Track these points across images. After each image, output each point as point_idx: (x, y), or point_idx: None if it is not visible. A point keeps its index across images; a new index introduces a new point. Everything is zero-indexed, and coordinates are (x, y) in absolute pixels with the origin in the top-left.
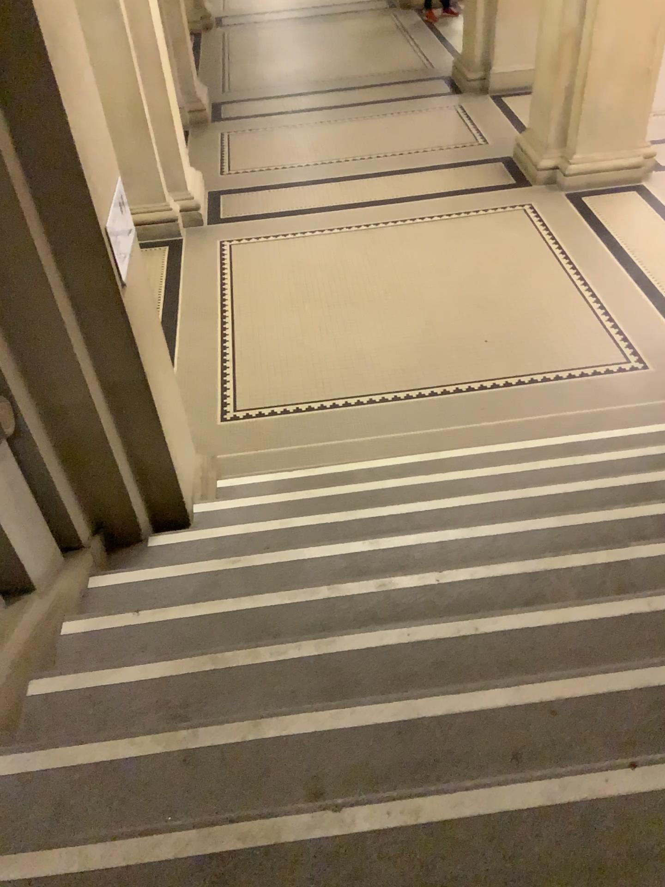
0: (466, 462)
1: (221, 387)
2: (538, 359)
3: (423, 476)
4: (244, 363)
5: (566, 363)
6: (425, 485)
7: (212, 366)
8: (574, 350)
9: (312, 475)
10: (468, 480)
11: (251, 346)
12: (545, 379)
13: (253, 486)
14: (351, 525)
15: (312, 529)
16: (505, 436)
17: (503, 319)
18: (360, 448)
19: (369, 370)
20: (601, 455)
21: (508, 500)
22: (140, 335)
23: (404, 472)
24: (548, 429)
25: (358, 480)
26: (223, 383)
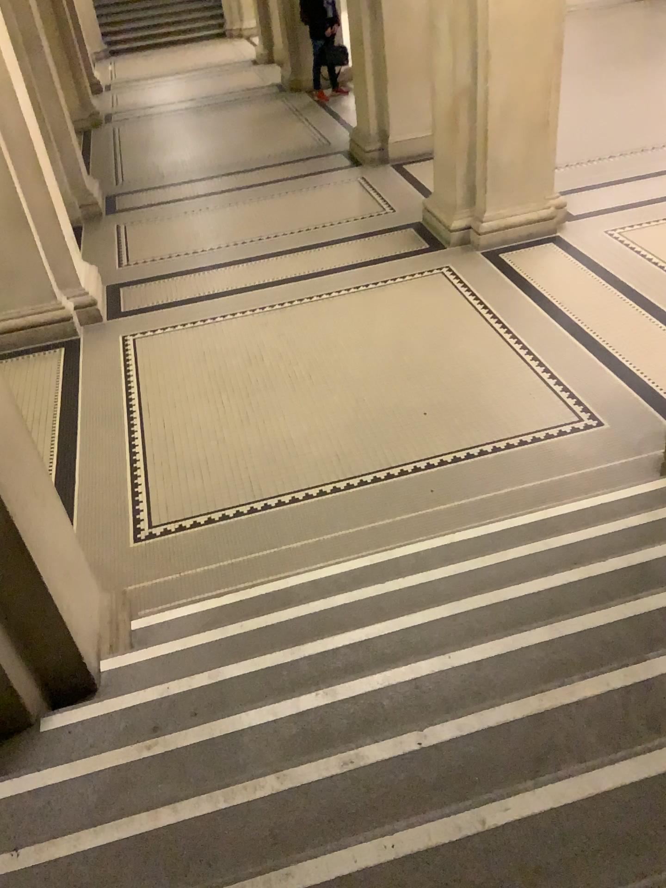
0: (421, 557)
1: (132, 501)
2: (481, 427)
3: (375, 582)
4: (157, 470)
5: (511, 429)
6: (379, 595)
7: (120, 477)
8: (517, 414)
9: (245, 597)
10: (427, 581)
11: (163, 449)
12: (493, 449)
13: (176, 620)
14: (297, 662)
15: (250, 673)
16: (459, 519)
17: (437, 388)
18: (299, 553)
19: (298, 461)
20: (571, 531)
21: (478, 603)
22: (5, 465)
23: (352, 579)
24: (506, 506)
25: (300, 596)
26: (135, 496)
